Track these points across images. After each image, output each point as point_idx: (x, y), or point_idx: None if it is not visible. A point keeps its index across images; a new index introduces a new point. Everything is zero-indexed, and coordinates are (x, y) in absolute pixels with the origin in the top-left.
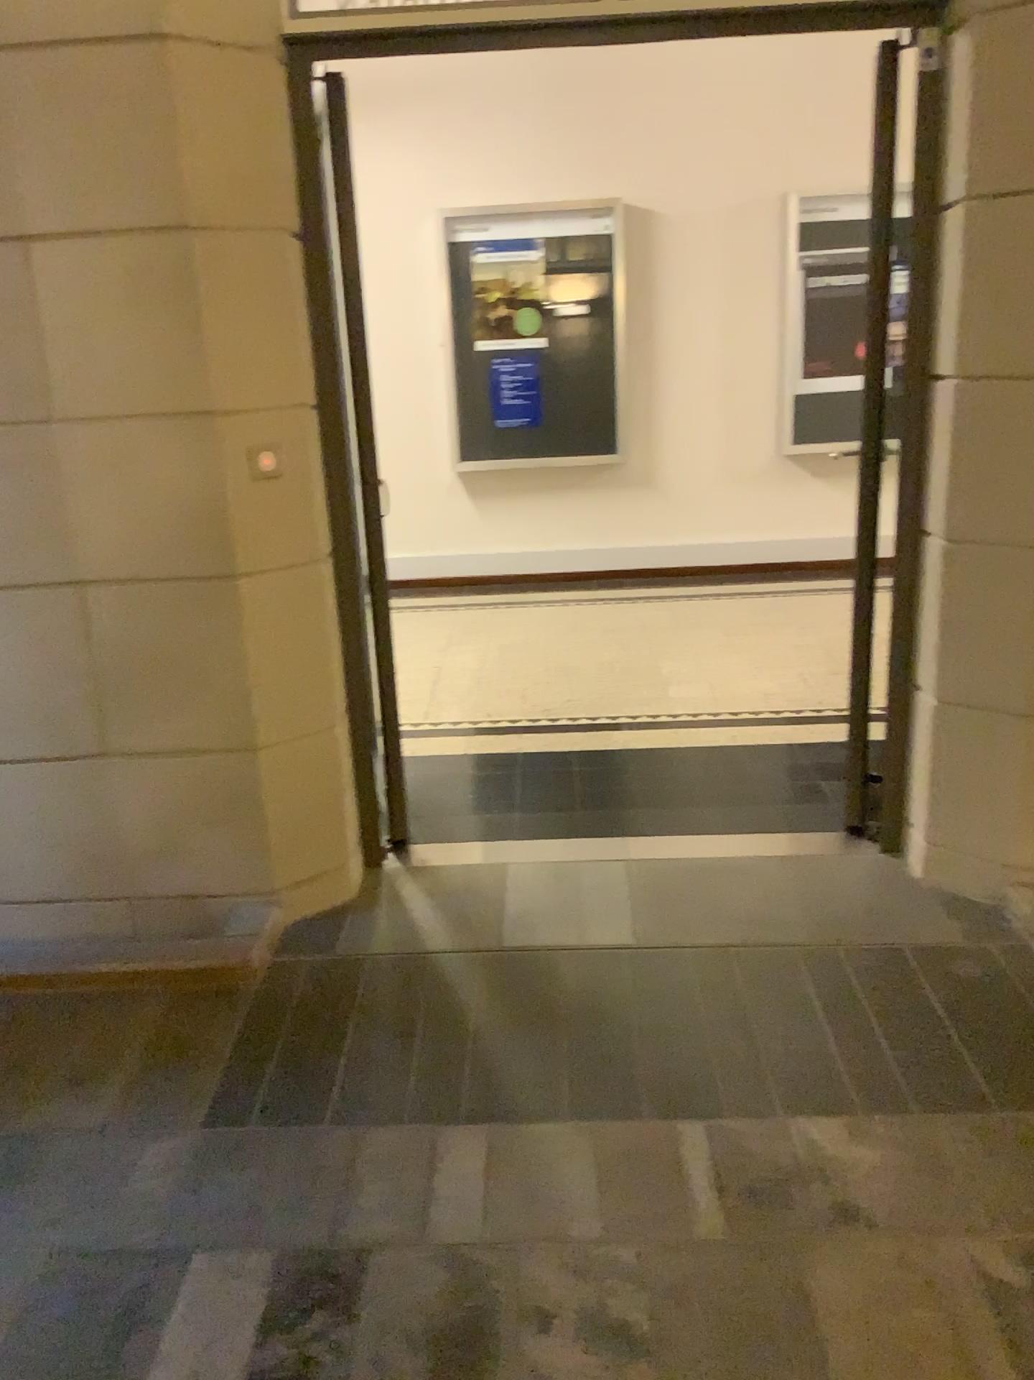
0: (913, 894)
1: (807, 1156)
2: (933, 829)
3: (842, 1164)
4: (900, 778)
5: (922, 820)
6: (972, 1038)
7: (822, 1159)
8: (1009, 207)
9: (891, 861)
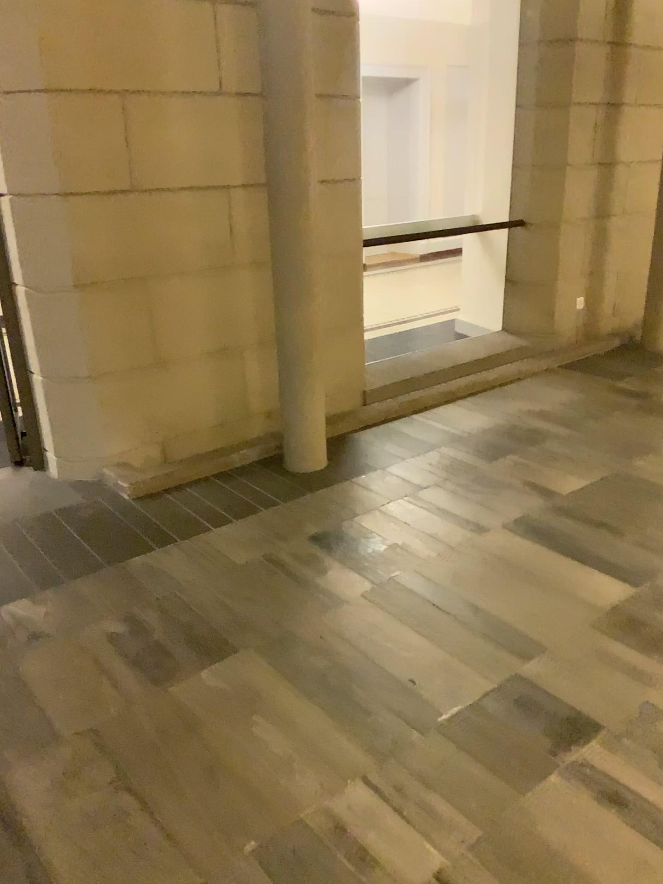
0: (57, 486)
1: (12, 620)
2: (60, 448)
3: (32, 616)
4: (37, 426)
5: (53, 445)
6: (93, 541)
7: (21, 618)
8: (20, 98)
9: (42, 473)
